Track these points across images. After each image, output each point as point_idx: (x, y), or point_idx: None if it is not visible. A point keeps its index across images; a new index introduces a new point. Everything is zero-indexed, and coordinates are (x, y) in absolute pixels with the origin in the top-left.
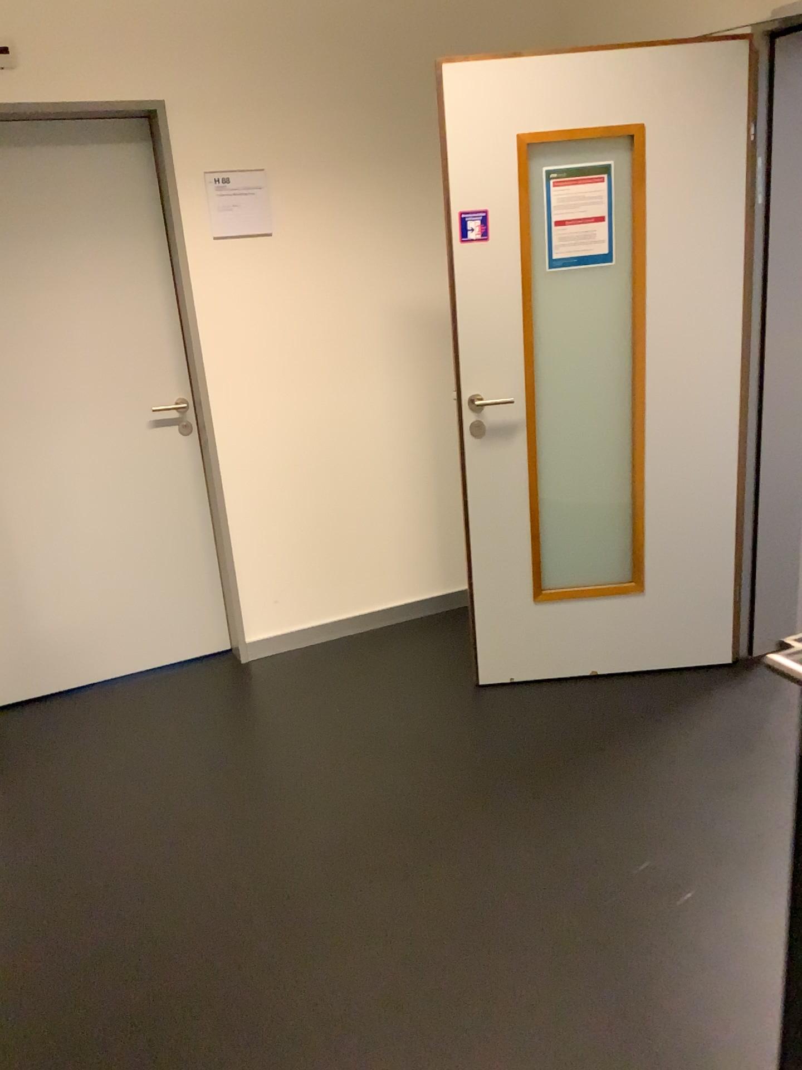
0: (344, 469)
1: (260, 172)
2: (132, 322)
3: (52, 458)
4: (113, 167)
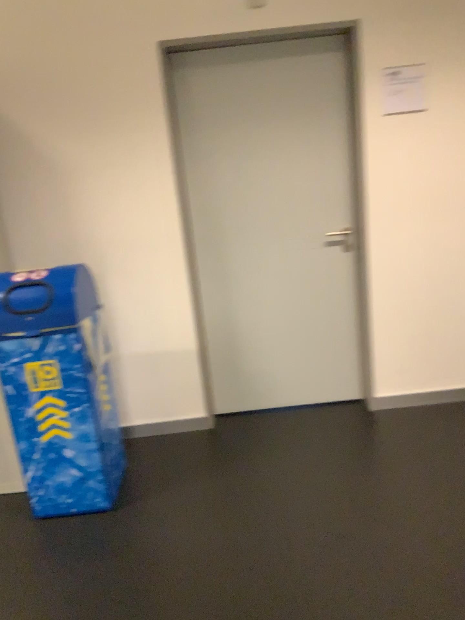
0: (460, 282)
1: (421, 66)
2: (320, 176)
3: (262, 265)
4: (317, 70)
